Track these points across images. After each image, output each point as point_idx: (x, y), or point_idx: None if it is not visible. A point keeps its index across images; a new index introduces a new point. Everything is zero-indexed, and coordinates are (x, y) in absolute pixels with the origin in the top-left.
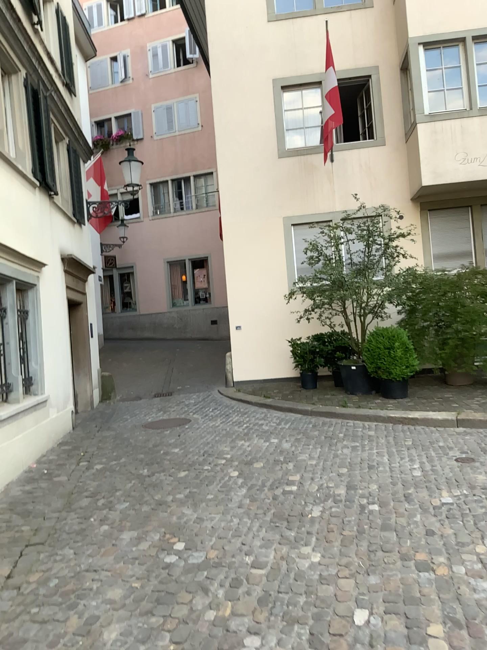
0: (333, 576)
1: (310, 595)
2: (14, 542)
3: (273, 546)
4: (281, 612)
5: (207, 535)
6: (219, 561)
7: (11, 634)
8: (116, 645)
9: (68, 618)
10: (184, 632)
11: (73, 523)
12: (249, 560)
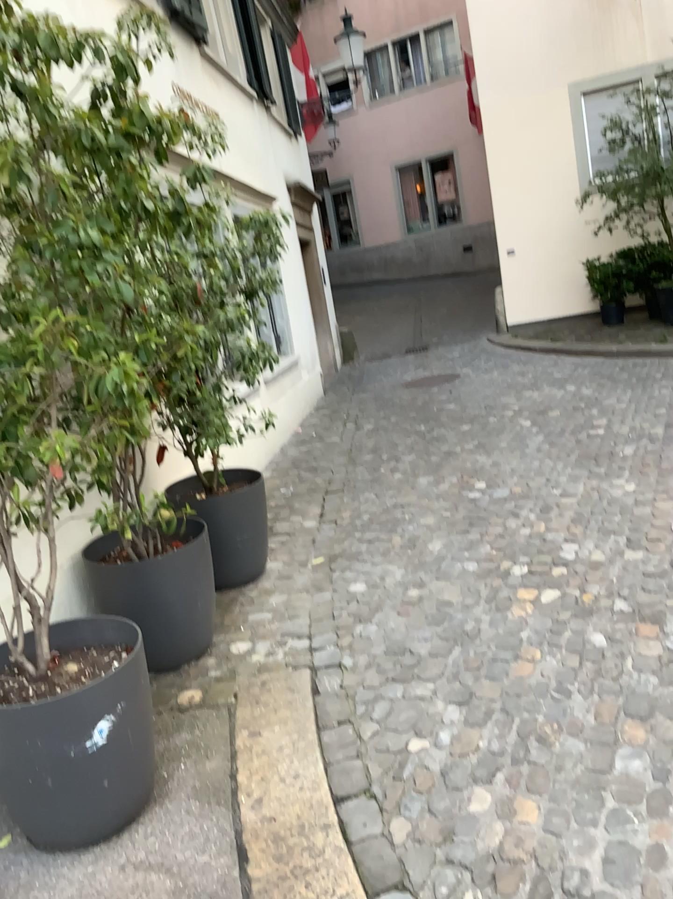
0: (648, 500)
1: (625, 514)
2: (313, 491)
3: (582, 480)
4: (595, 526)
5: (509, 475)
6: (526, 494)
7: (346, 551)
8: (444, 552)
9: (392, 539)
10: (504, 542)
11: (366, 473)
12: (557, 492)
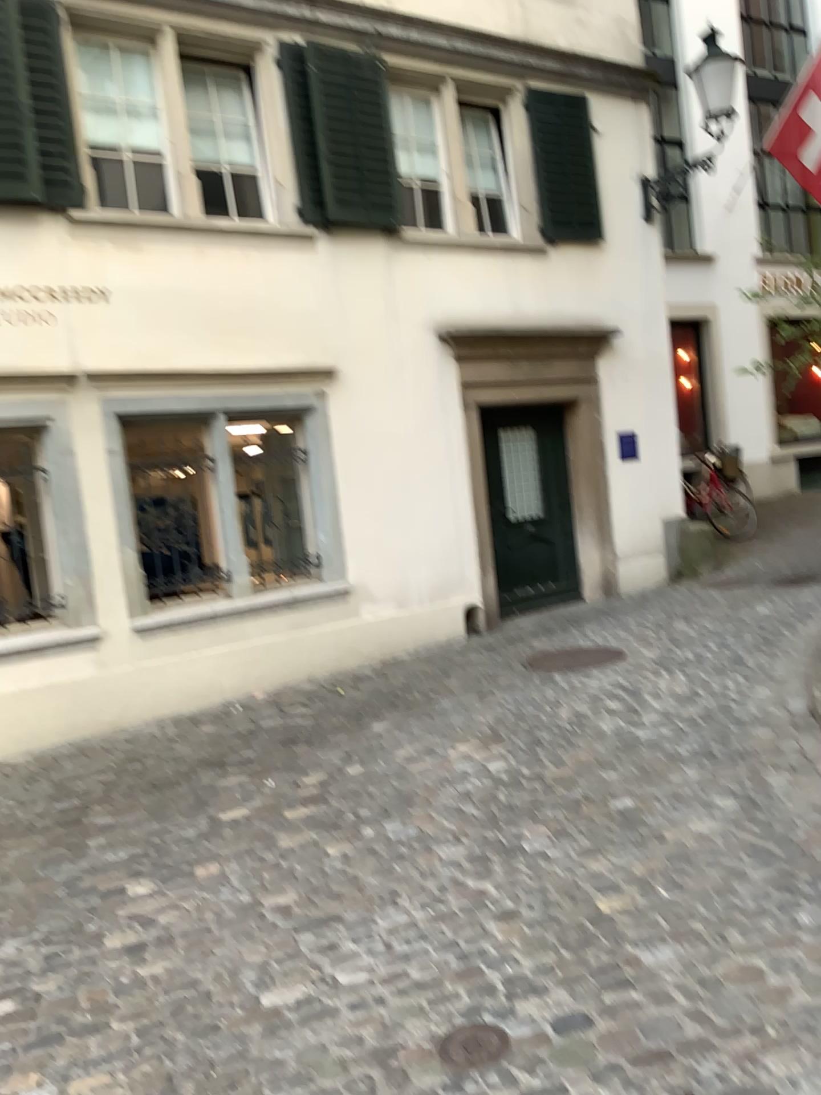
0: None
1: None
2: None
3: None
4: None
5: None
6: None
7: None
8: None
9: None
10: None
11: None
12: None
